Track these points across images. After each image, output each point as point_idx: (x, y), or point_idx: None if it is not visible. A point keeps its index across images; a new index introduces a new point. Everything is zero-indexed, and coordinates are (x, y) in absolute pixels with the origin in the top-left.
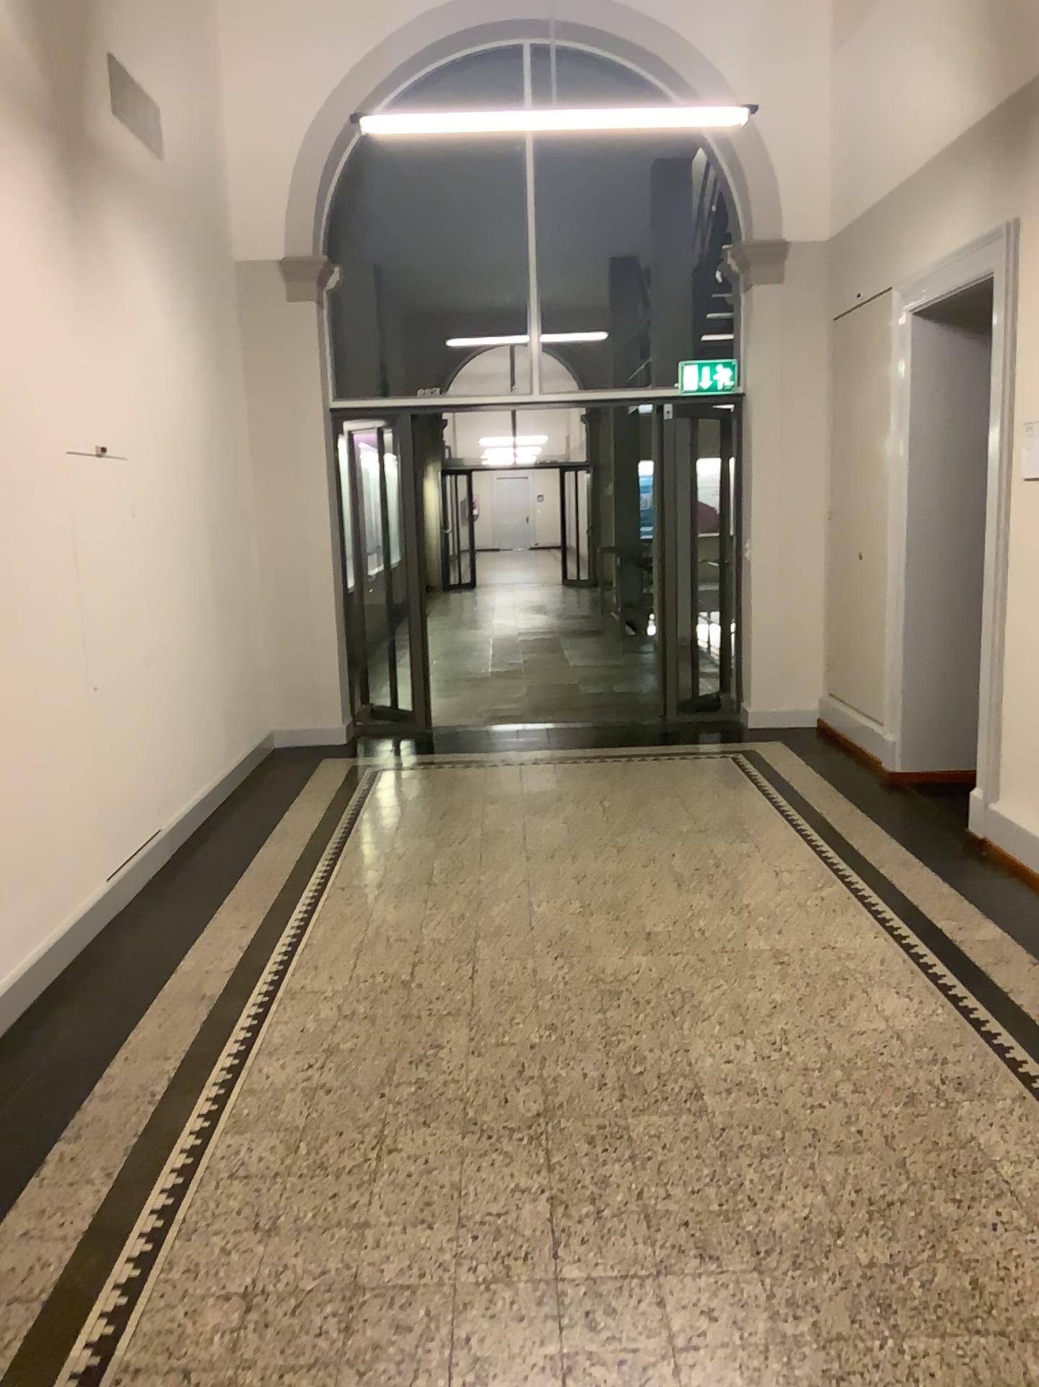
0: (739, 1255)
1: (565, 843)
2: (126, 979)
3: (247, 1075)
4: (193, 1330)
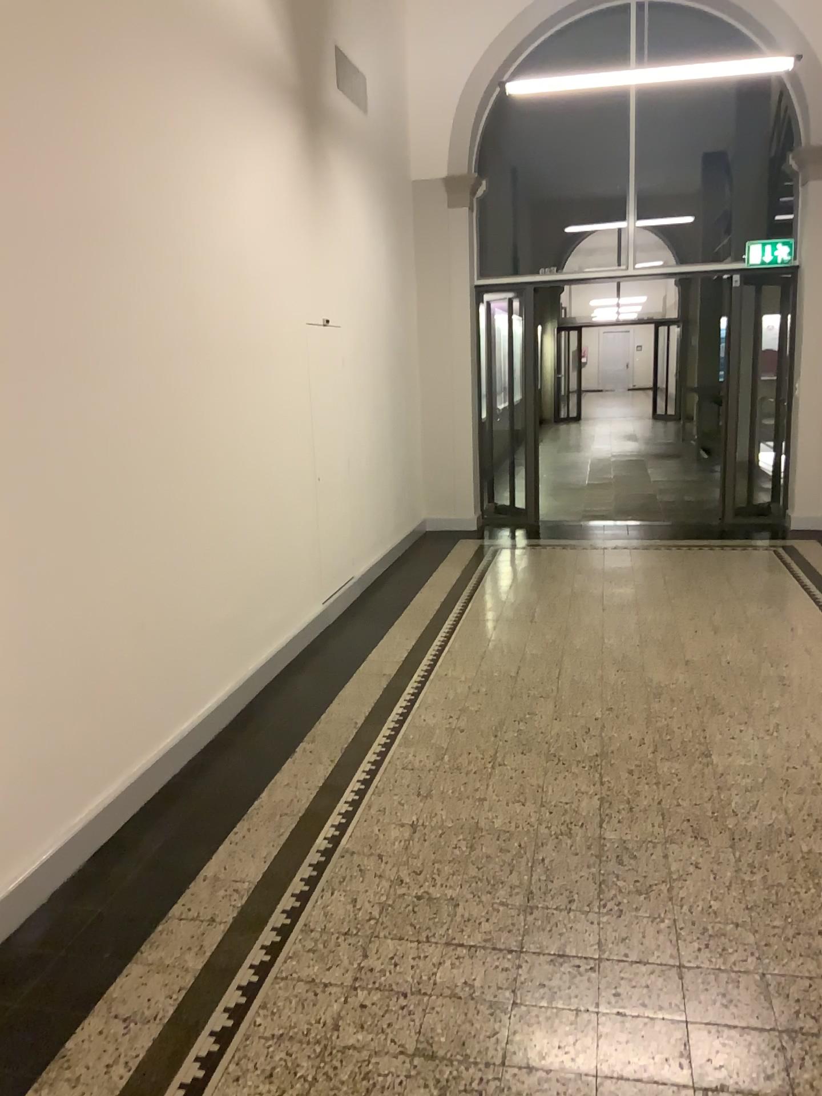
0: (720, 838)
1: (633, 600)
2: (335, 661)
3: (412, 718)
4: (384, 837)
